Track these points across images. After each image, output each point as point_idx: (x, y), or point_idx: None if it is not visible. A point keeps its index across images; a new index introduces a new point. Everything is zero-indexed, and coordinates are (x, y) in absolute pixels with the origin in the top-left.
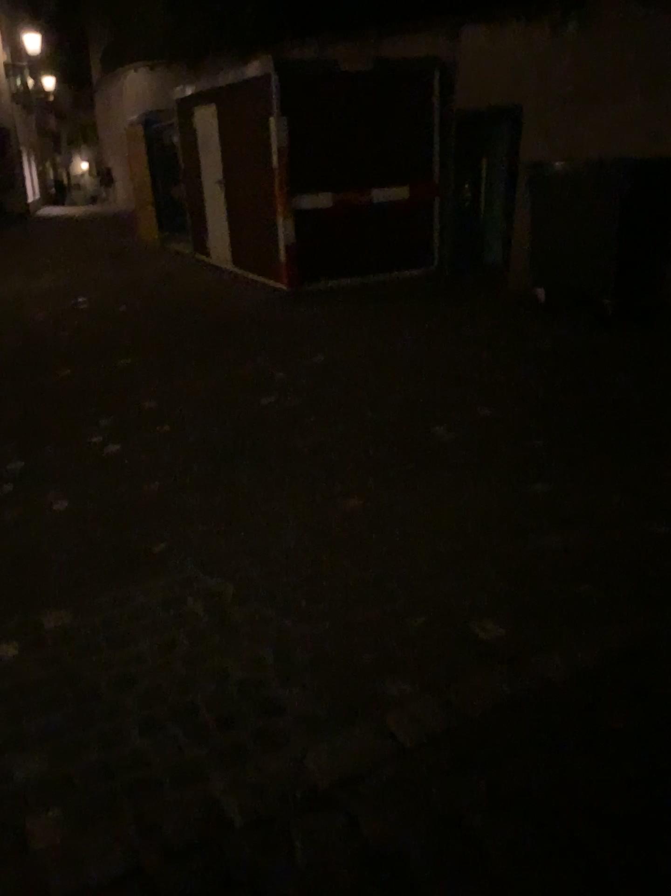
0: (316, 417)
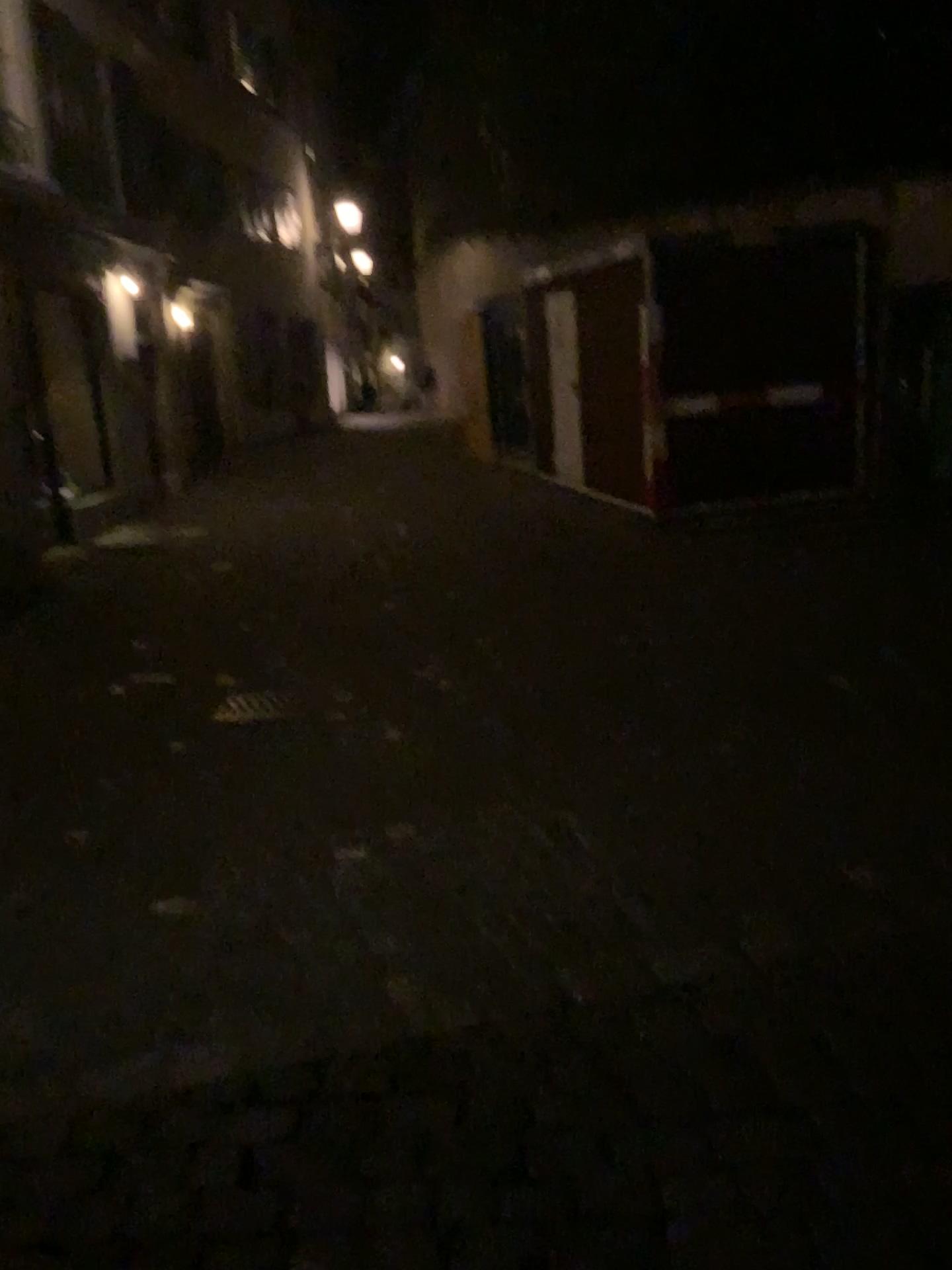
0: (682, 661)
